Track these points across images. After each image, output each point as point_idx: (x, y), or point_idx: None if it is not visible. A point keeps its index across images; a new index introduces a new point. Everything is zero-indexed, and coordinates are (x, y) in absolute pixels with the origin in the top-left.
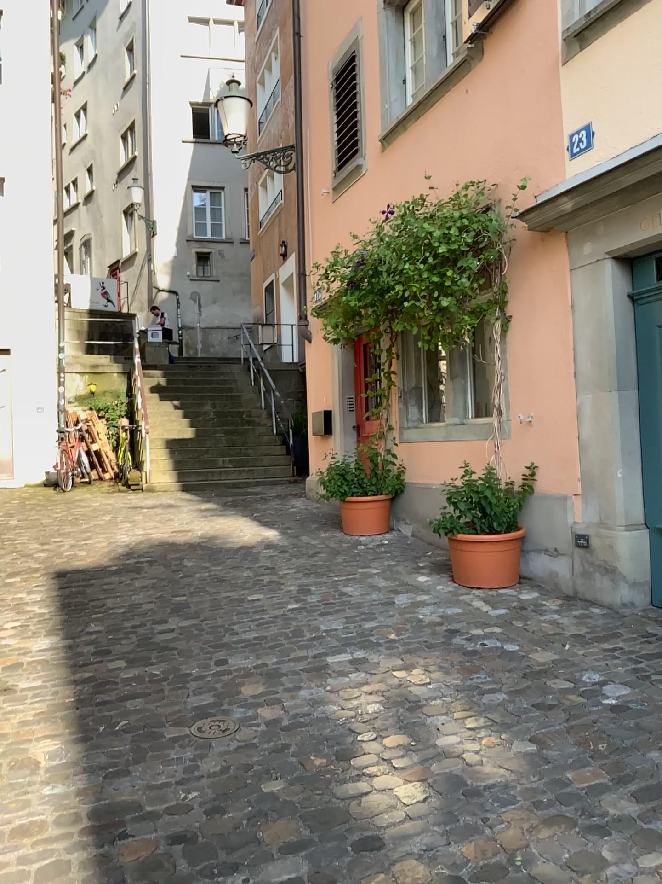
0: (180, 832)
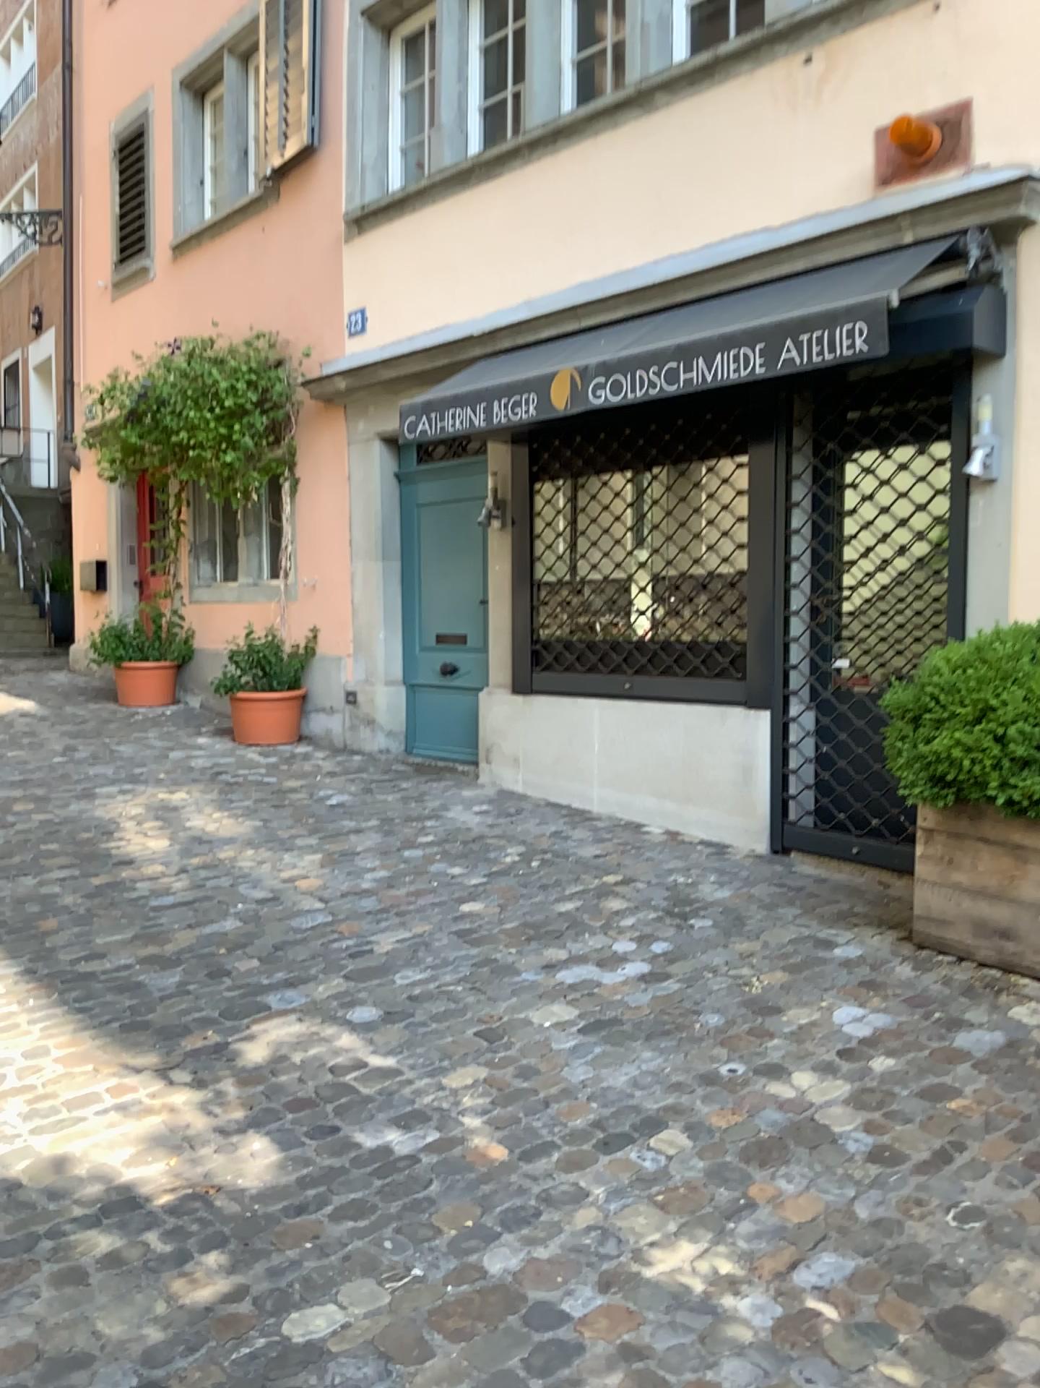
0: None
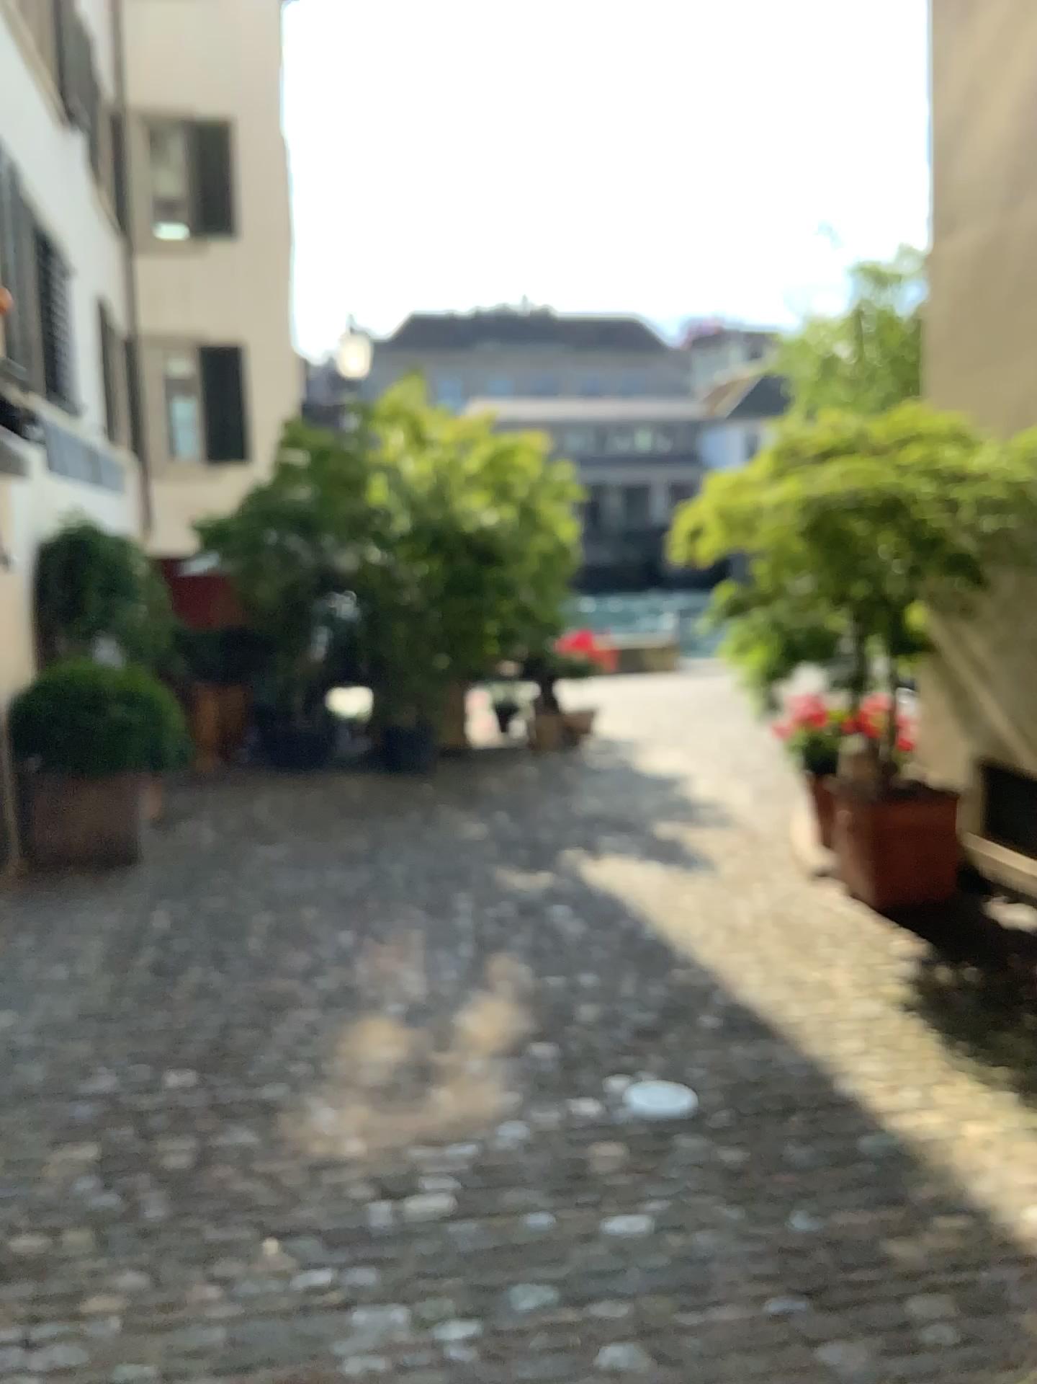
0: (676, 1010)
